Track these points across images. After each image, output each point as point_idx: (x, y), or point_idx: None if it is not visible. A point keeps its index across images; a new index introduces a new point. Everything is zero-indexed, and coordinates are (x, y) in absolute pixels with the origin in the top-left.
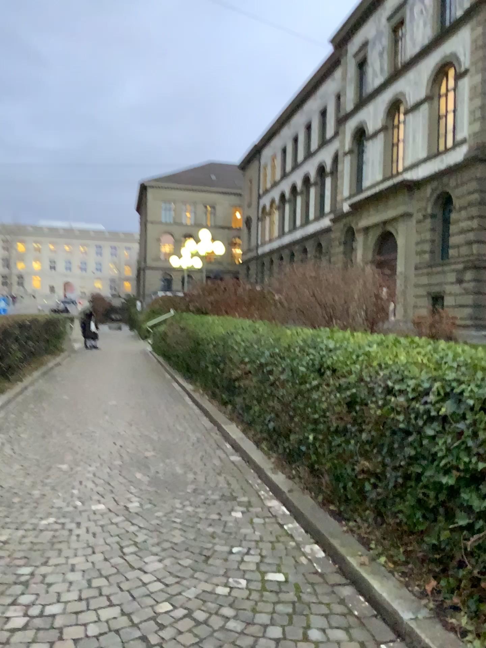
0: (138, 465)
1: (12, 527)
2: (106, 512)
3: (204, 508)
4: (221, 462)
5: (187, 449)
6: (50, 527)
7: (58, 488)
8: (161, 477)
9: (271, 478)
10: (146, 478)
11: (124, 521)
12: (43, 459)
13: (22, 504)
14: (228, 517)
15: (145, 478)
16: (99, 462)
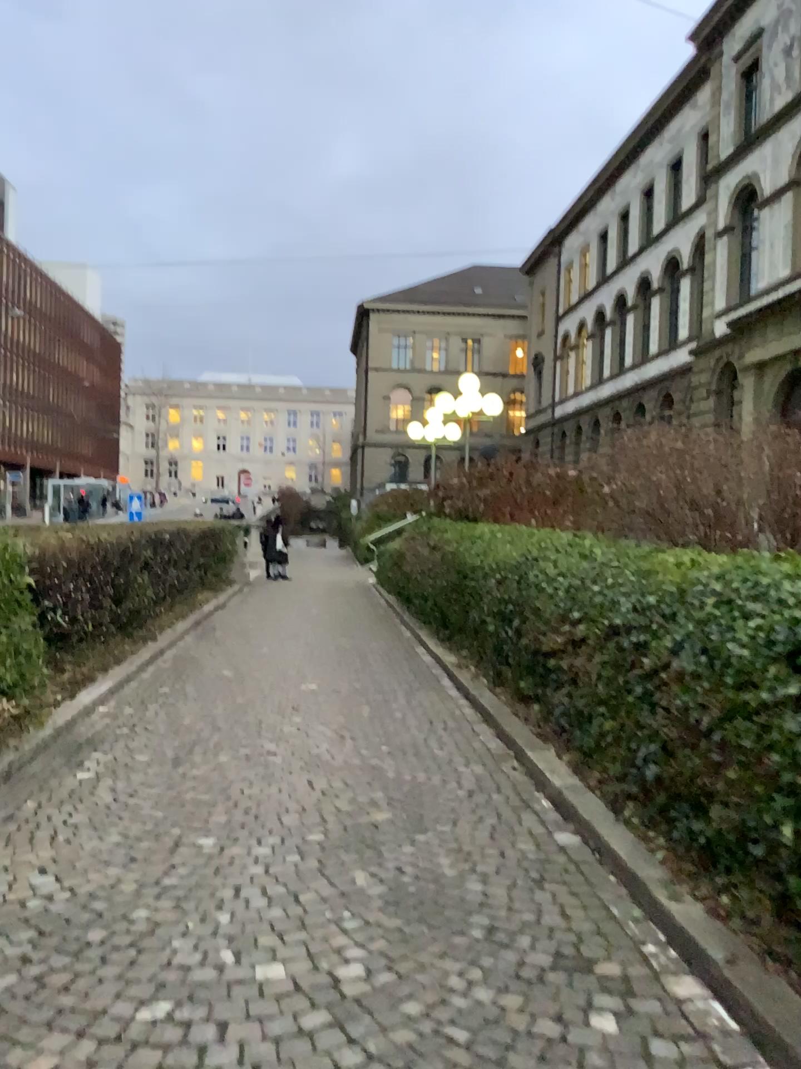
0: (360, 852)
1: (68, 1033)
2: (287, 998)
3: (521, 1000)
4: (542, 852)
5: (462, 812)
6: (153, 1040)
7: (185, 909)
8: (410, 891)
9: (668, 911)
10: (379, 894)
11: (329, 1033)
12: (164, 825)
13: (102, 955)
14: (589, 1039)
15: (375, 893)
16: (277, 839)
